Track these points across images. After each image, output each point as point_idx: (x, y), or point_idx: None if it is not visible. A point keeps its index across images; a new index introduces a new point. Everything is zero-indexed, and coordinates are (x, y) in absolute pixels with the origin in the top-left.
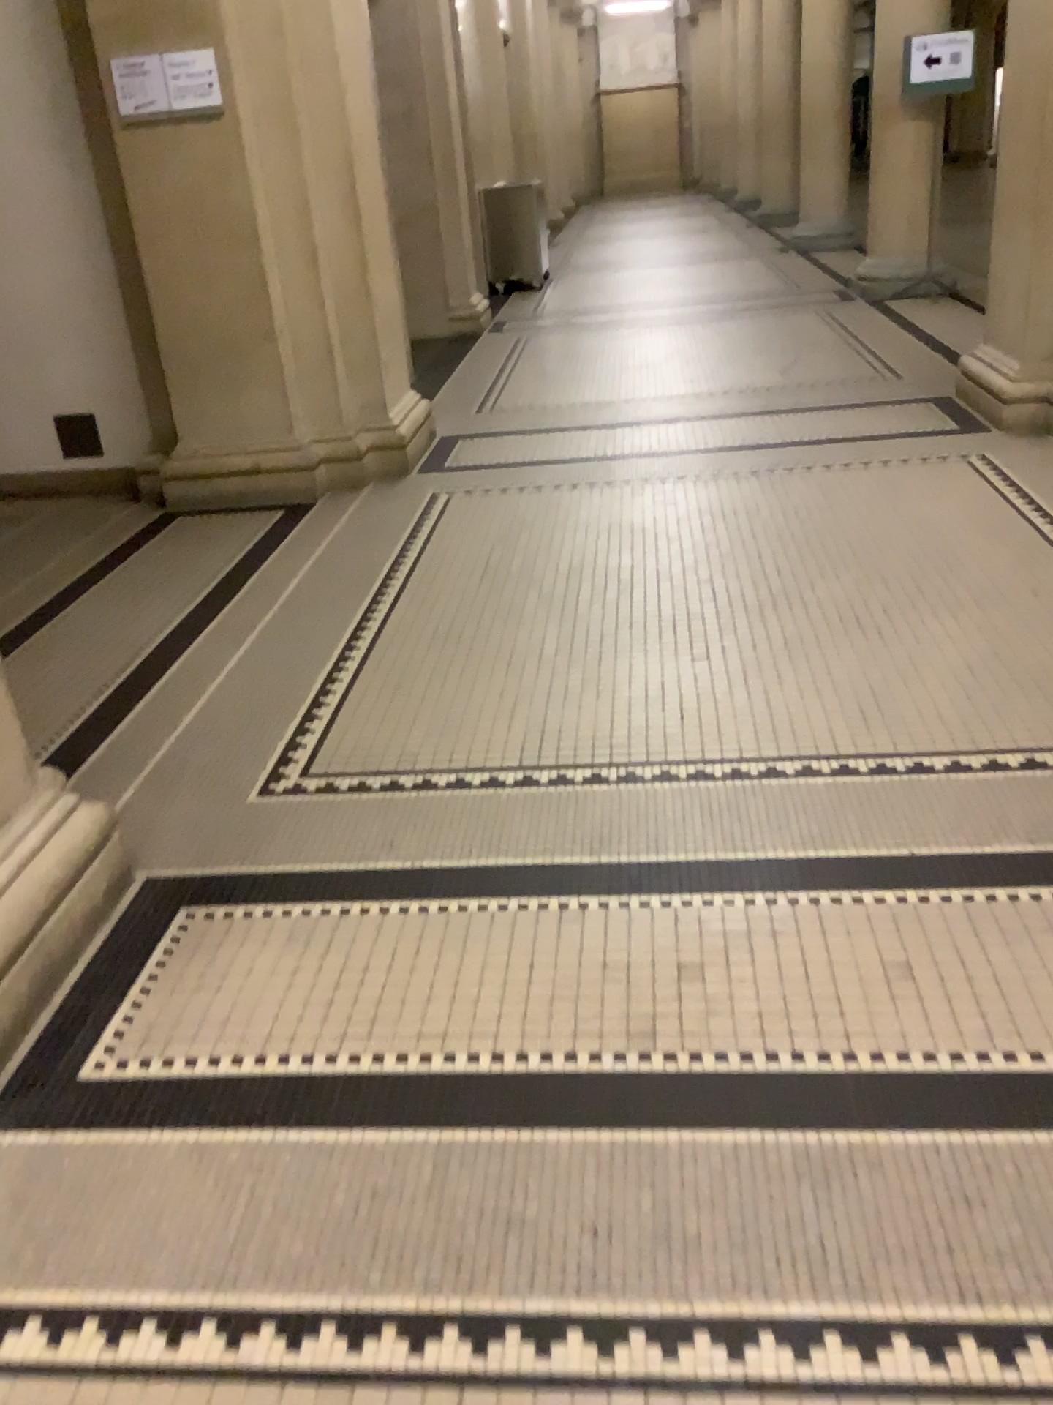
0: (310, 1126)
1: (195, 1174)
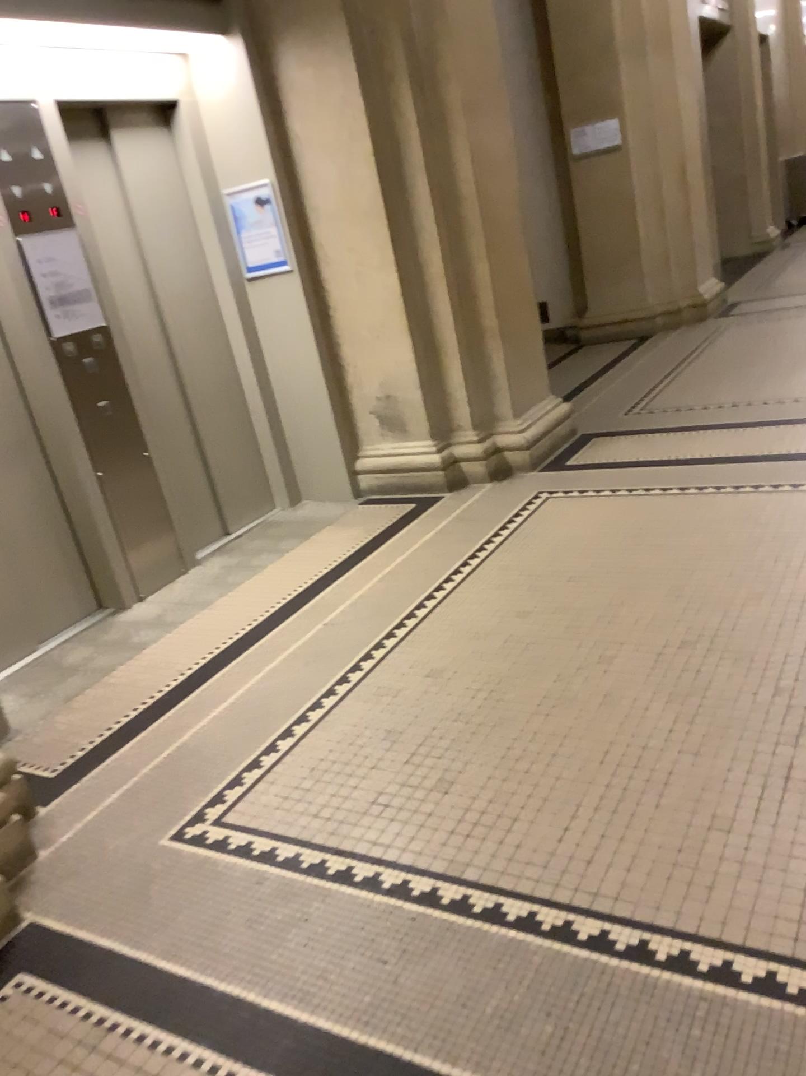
0: (640, 465)
1: (605, 471)
